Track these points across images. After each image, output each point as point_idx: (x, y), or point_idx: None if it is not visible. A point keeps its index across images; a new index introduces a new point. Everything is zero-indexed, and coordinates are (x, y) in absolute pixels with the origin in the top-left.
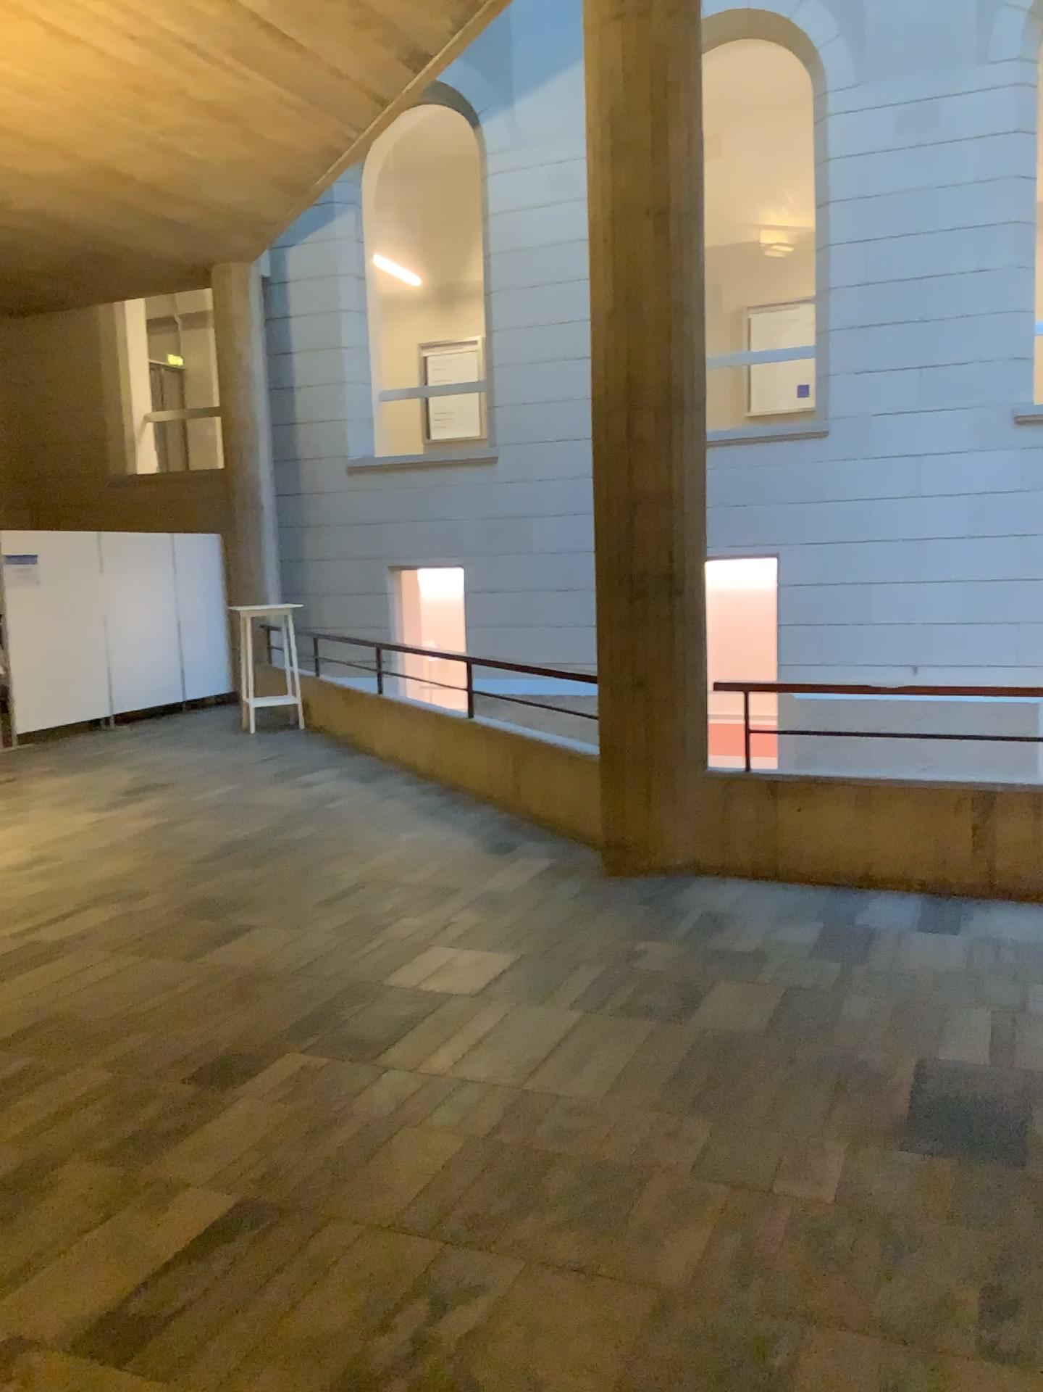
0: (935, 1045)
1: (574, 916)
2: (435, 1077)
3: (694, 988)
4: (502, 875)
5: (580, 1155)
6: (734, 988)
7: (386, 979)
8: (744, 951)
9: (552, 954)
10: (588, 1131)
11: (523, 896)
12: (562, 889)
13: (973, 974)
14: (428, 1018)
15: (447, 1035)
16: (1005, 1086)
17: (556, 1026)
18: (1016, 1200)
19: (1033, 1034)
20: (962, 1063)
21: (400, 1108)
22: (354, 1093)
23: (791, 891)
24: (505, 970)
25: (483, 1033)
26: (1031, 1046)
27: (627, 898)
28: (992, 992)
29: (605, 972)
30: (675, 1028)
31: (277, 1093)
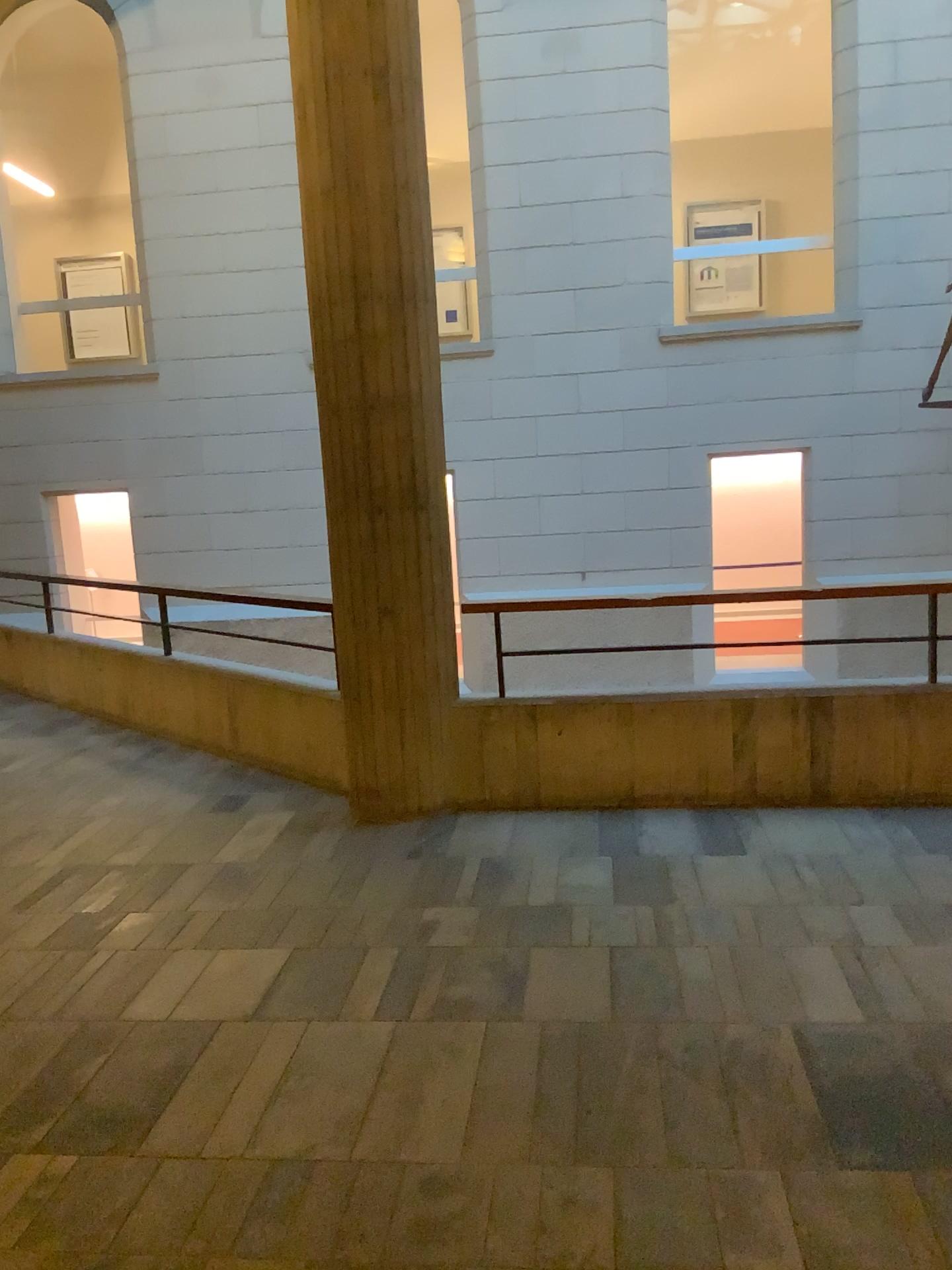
0: (799, 1001)
1: (339, 881)
2: (237, 1159)
3: (510, 962)
4: (239, 835)
5: (469, 1259)
6: (554, 955)
7: (133, 1006)
8: (546, 904)
9: (331, 937)
10: (467, 1214)
11: (271, 861)
12: (314, 847)
13: (789, 902)
14: (203, 1060)
15: (234, 1082)
16: (896, 1047)
17: (368, 1044)
18: None
19: (886, 970)
20: (838, 1021)
21: (199, 1223)
22: (127, 1206)
23: (559, 820)
24: (281, 969)
25: (280, 1069)
26: (893, 987)
27: (390, 849)
28: (817, 922)
29: (400, 954)
30: (512, 1025)
31: (14, 1232)
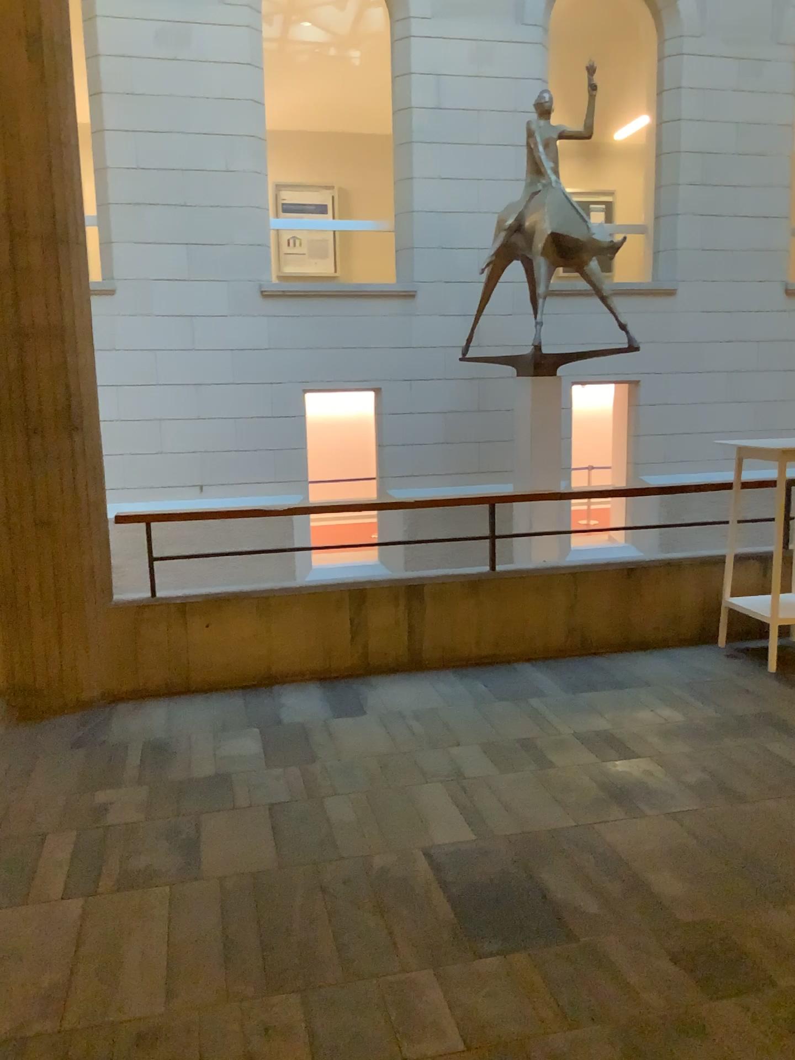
0: (424, 831)
1: (7, 776)
2: None
3: (182, 830)
4: None
5: None
6: (220, 819)
7: None
8: (207, 776)
9: (7, 829)
10: None
11: None
12: None
13: (405, 752)
14: None
15: None
16: (501, 857)
17: (59, 924)
18: (593, 976)
19: (484, 797)
20: (456, 843)
21: None
22: None
23: (206, 701)
24: None
25: None
26: (491, 810)
27: (53, 741)
28: (428, 765)
29: (78, 836)
30: (193, 886)
31: None
